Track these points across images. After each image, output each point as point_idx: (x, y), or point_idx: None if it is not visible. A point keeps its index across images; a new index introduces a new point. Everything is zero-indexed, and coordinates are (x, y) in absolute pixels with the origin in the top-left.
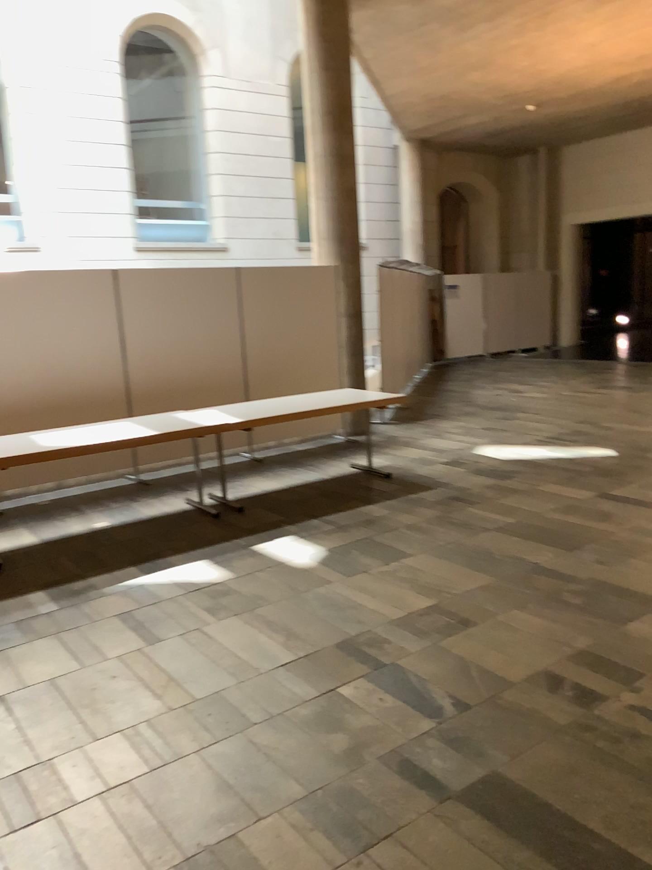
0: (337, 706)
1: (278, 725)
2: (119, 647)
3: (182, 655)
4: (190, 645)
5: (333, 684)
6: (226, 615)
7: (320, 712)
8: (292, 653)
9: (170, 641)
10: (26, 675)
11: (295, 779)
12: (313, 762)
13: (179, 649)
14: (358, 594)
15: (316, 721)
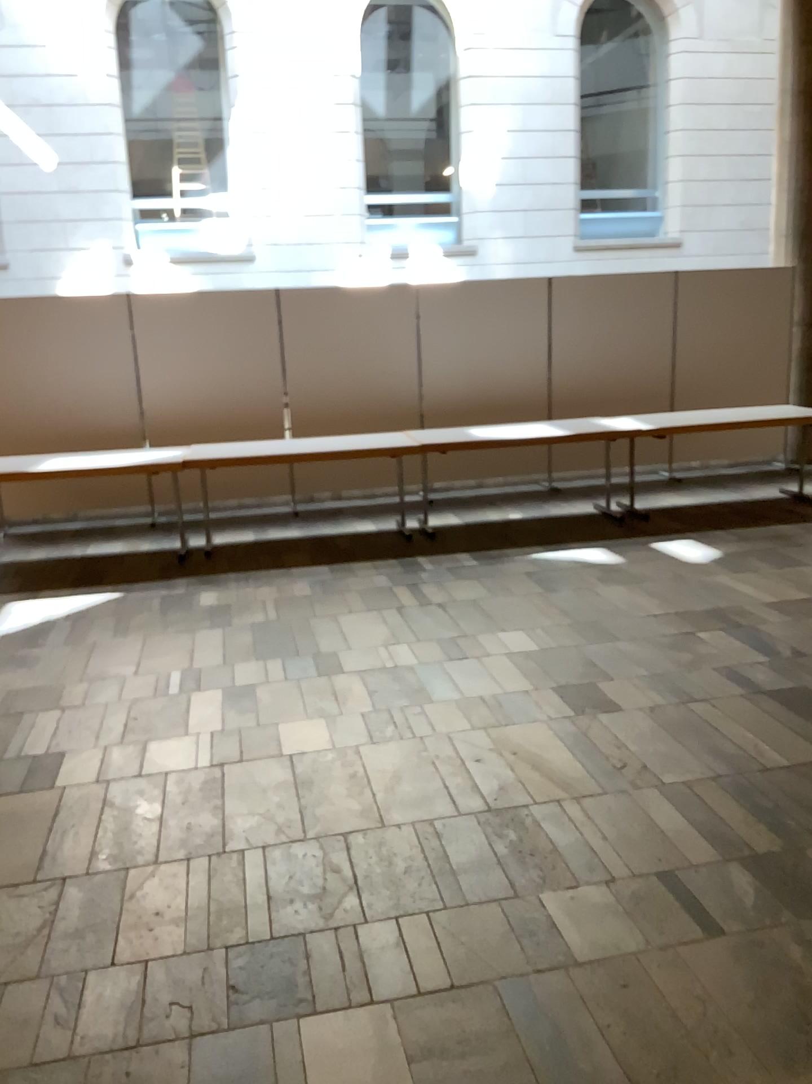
0: (693, 636)
1: (642, 637)
2: (527, 584)
3: (576, 595)
4: (584, 590)
5: (694, 623)
6: (616, 577)
7: (678, 636)
8: (666, 604)
9: (568, 586)
10: (458, 590)
11: (646, 661)
12: (662, 656)
13: (574, 591)
14: (740, 578)
15: (672, 639)
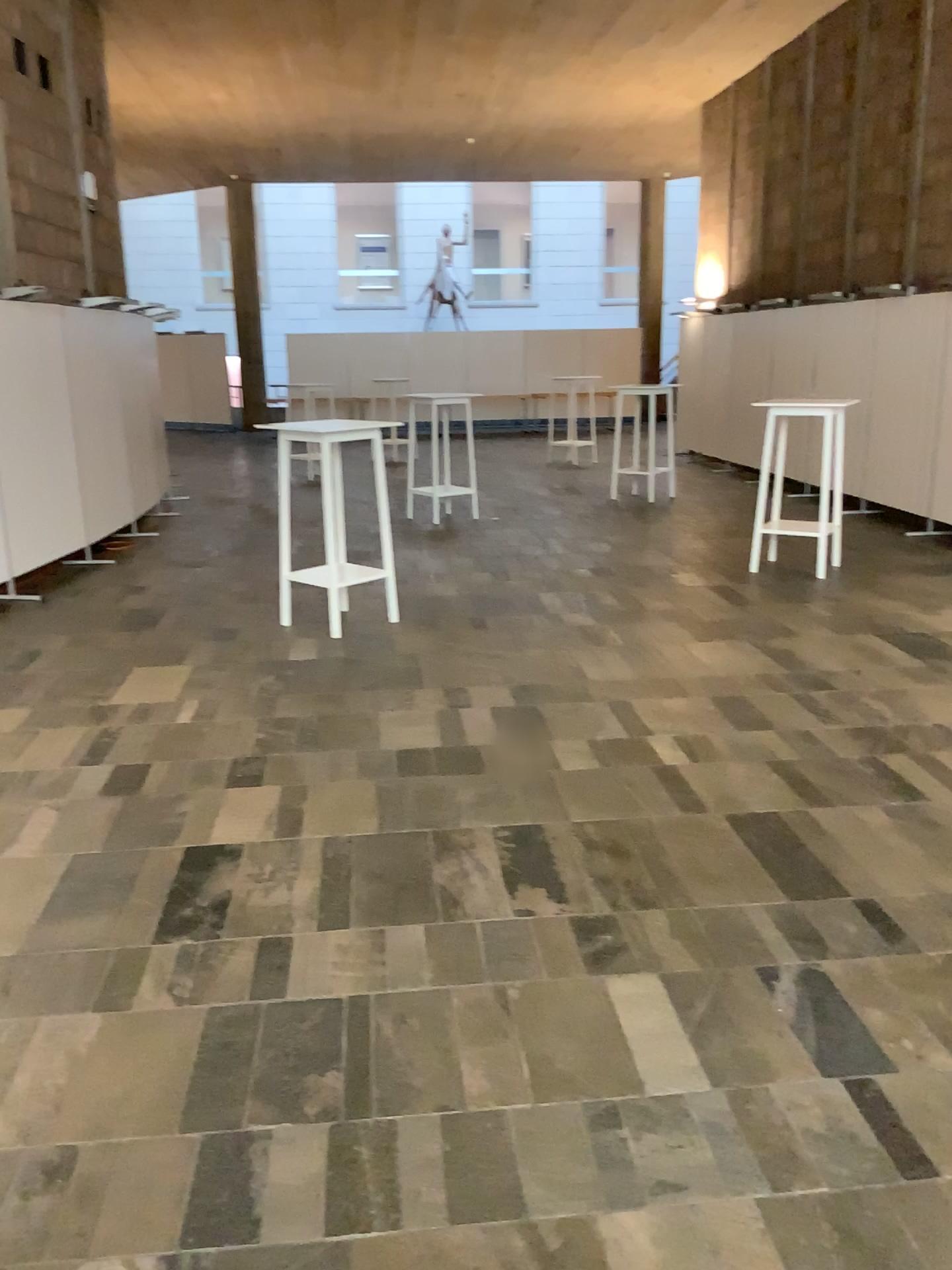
0: None
1: None
2: None
3: None
4: None
5: None
6: None
7: None
8: None
9: None
10: None
11: None
12: None
13: None
14: None
15: None
